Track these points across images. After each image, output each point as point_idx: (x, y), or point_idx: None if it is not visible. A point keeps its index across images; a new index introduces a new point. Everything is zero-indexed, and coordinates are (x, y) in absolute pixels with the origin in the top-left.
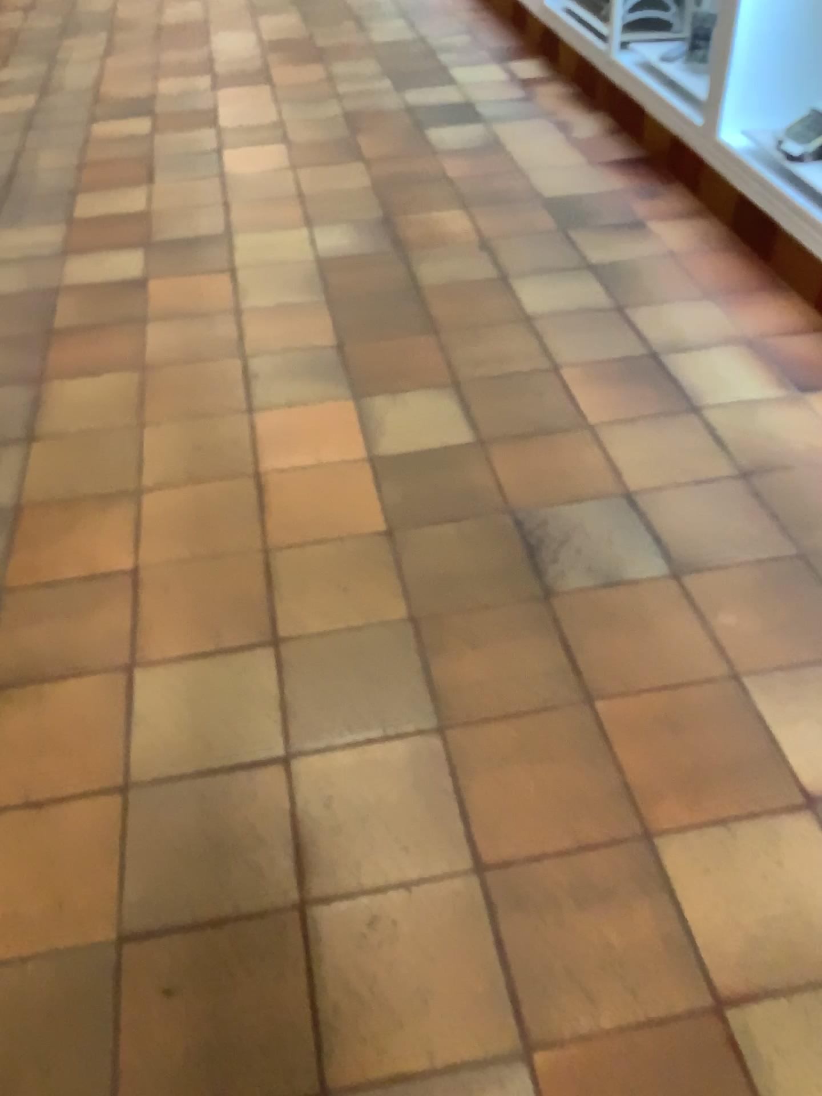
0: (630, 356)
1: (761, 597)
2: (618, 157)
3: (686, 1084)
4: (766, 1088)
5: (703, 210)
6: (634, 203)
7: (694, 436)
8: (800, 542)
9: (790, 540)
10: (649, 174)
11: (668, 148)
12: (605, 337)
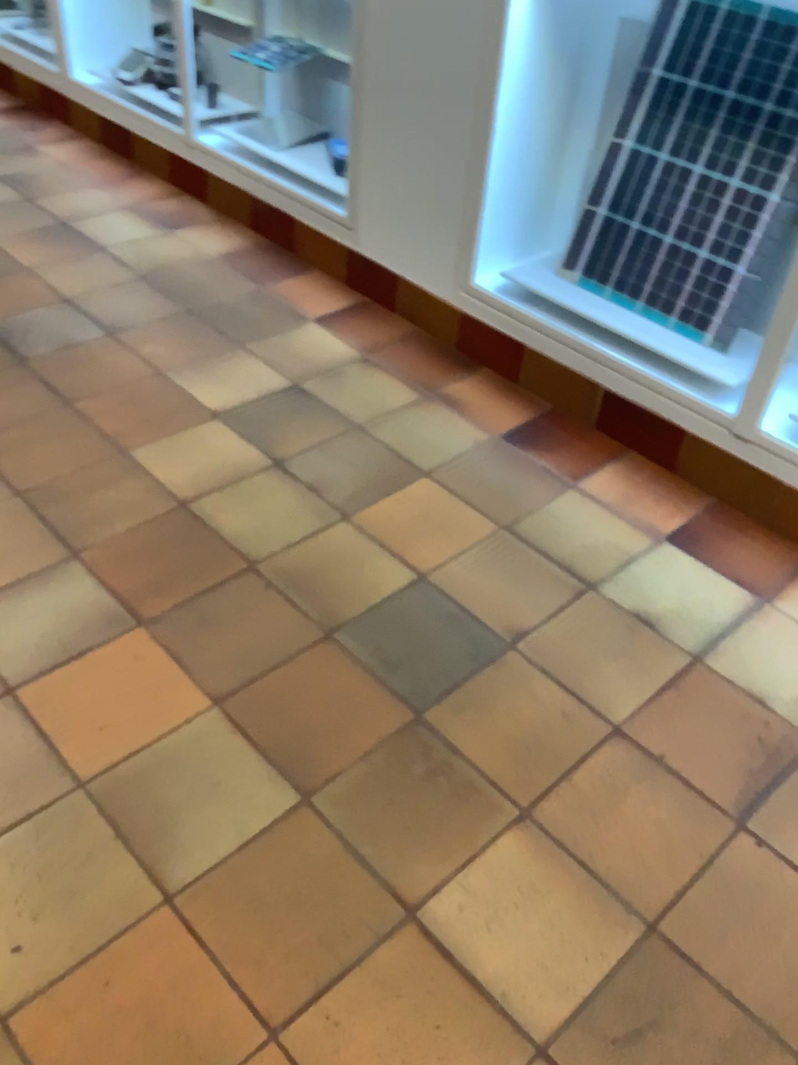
0: (47, 227)
1: (169, 334)
2: (3, 107)
3: (172, 539)
4: (216, 527)
5: (79, 135)
6: (24, 136)
7: (106, 264)
8: (188, 304)
9: (182, 304)
10: (32, 116)
11: (42, 97)
12: (24, 218)
